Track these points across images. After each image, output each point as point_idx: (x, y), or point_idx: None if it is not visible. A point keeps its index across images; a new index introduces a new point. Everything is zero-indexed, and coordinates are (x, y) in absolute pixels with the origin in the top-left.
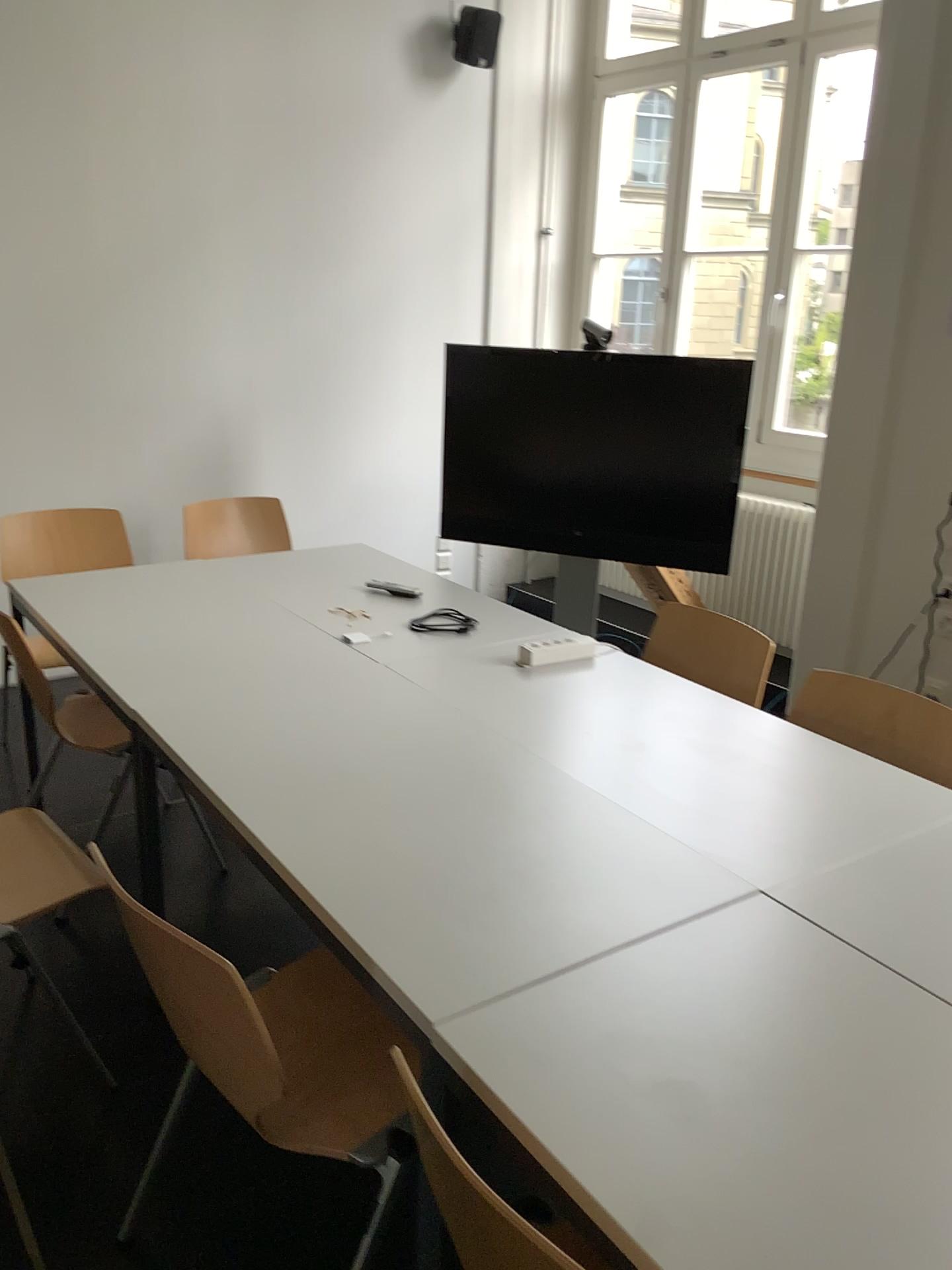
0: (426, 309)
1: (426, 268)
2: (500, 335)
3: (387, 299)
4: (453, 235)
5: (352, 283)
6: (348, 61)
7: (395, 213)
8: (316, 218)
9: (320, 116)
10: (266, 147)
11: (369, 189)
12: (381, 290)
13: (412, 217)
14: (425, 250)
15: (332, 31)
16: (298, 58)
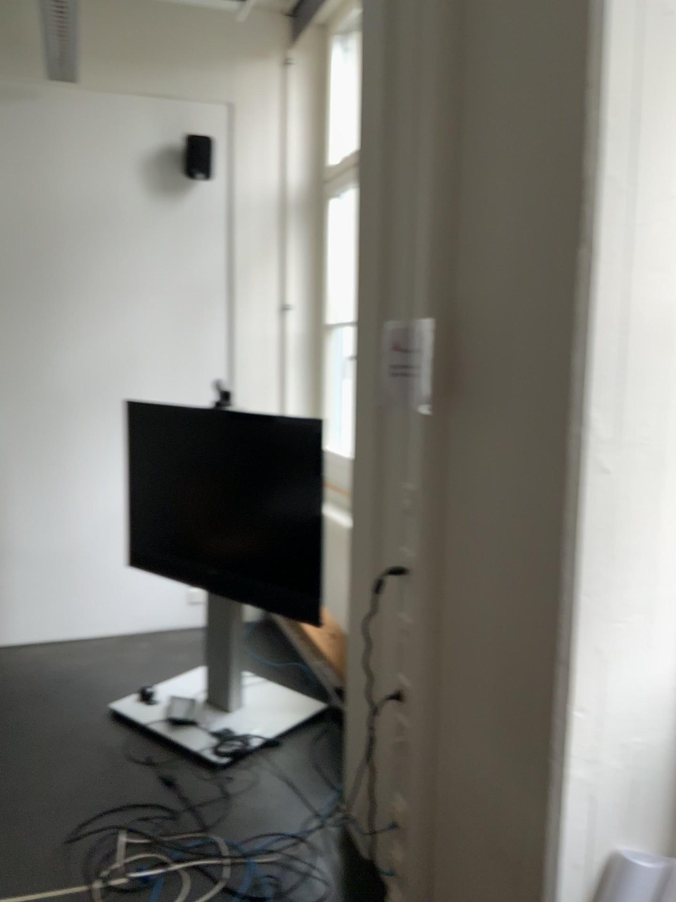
0: (166, 371)
1: (163, 338)
2: (244, 391)
3: (127, 364)
4: (190, 312)
5: (93, 352)
6: (87, 184)
7: (132, 297)
8: (57, 303)
9: (60, 226)
10: (9, 251)
11: (107, 279)
12: (121, 357)
13: (149, 299)
14: (162, 324)
15: (72, 163)
16: (41, 184)
